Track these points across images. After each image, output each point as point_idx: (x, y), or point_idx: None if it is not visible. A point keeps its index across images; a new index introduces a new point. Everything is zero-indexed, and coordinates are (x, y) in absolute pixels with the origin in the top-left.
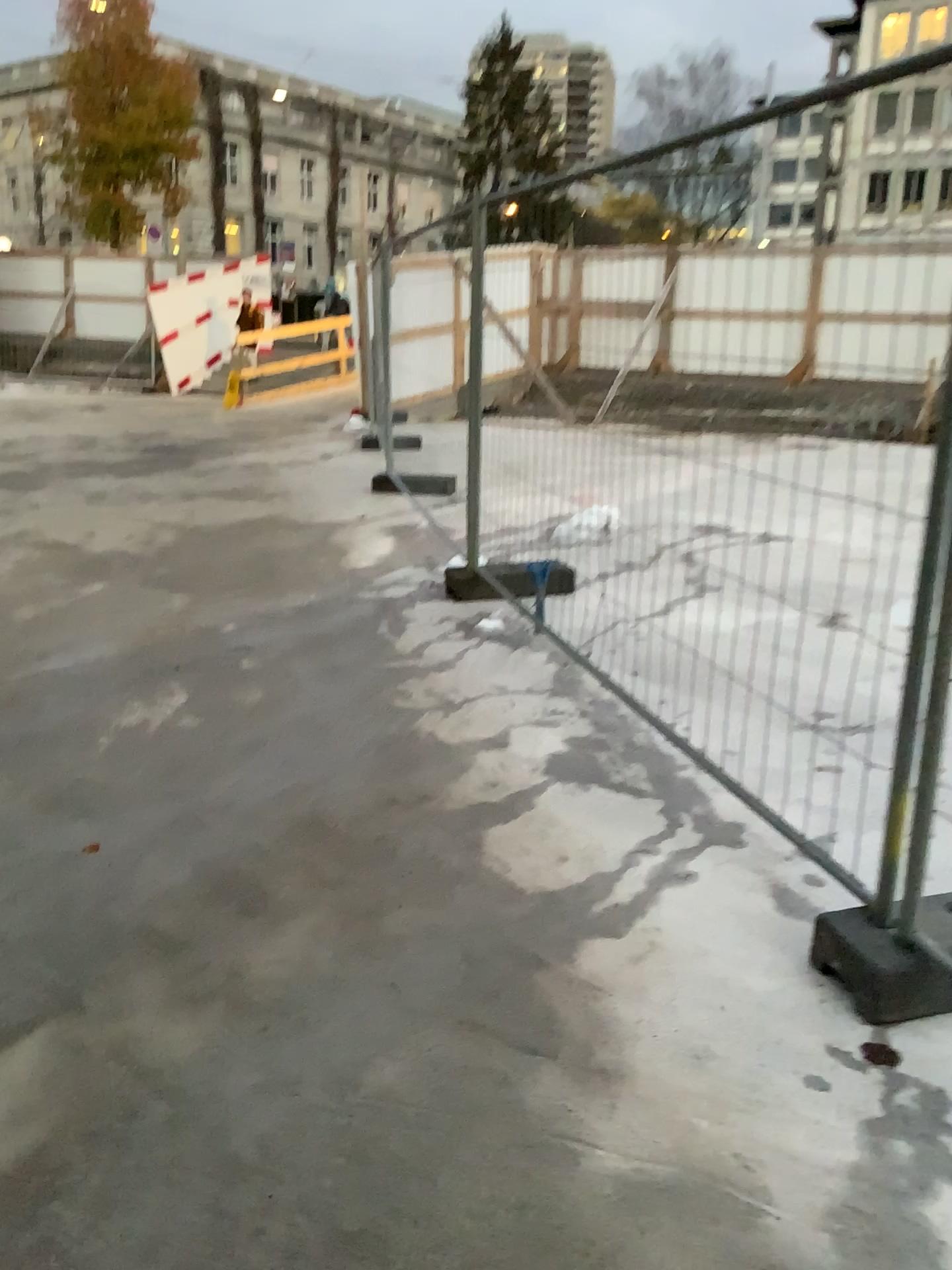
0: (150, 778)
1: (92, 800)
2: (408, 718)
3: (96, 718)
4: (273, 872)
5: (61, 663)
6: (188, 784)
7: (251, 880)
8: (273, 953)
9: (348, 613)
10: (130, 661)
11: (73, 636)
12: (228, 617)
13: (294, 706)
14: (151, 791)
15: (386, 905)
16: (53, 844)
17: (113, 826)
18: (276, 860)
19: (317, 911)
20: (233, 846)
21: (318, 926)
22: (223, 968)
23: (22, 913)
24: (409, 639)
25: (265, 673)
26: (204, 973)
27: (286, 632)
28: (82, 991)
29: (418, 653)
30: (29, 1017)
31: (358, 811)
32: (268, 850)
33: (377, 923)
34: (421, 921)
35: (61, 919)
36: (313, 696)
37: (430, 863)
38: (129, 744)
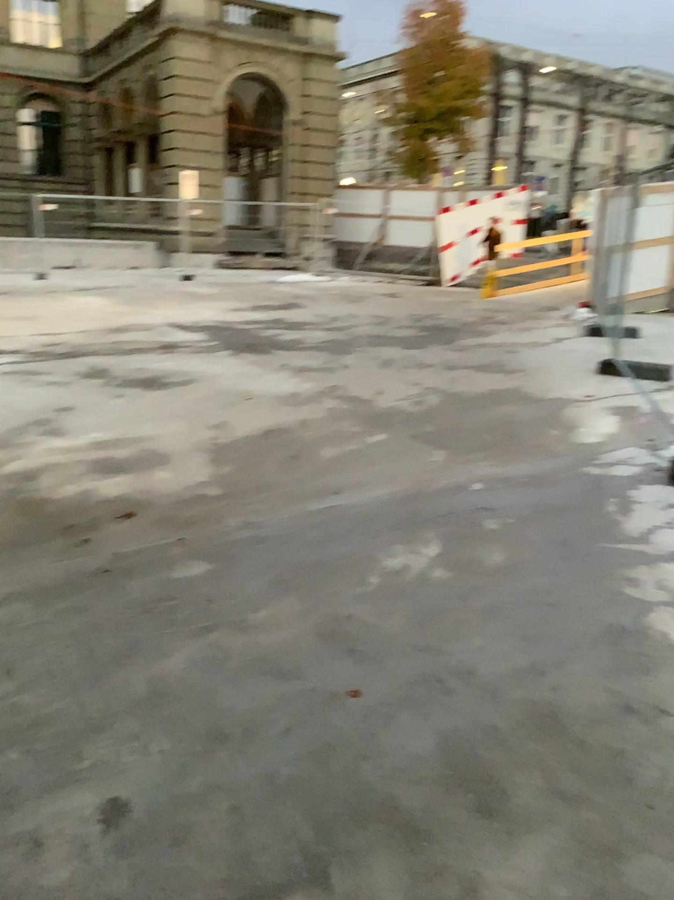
0: (408, 630)
1: (360, 642)
2: (641, 610)
3: (370, 557)
4: (512, 766)
5: (349, 502)
6: (439, 643)
7: (491, 771)
8: (511, 877)
9: (581, 488)
10: (400, 508)
11: (360, 479)
12: (479, 478)
13: (534, 576)
14: (408, 643)
15: (628, 844)
16: (325, 682)
17: (374, 674)
18: (516, 752)
19: (556, 831)
20: (476, 724)
21: (557, 852)
22: (461, 881)
23: (293, 754)
24: (638, 522)
25: (508, 537)
26: (443, 882)
27: (527, 499)
28: (332, 865)
29: (647, 539)
30: (283, 884)
31: (595, 711)
32: (508, 738)
33: (620, 868)
34: (668, 880)
35: (322, 770)
36: (551, 569)
37: (673, 799)
38: (394, 590)
